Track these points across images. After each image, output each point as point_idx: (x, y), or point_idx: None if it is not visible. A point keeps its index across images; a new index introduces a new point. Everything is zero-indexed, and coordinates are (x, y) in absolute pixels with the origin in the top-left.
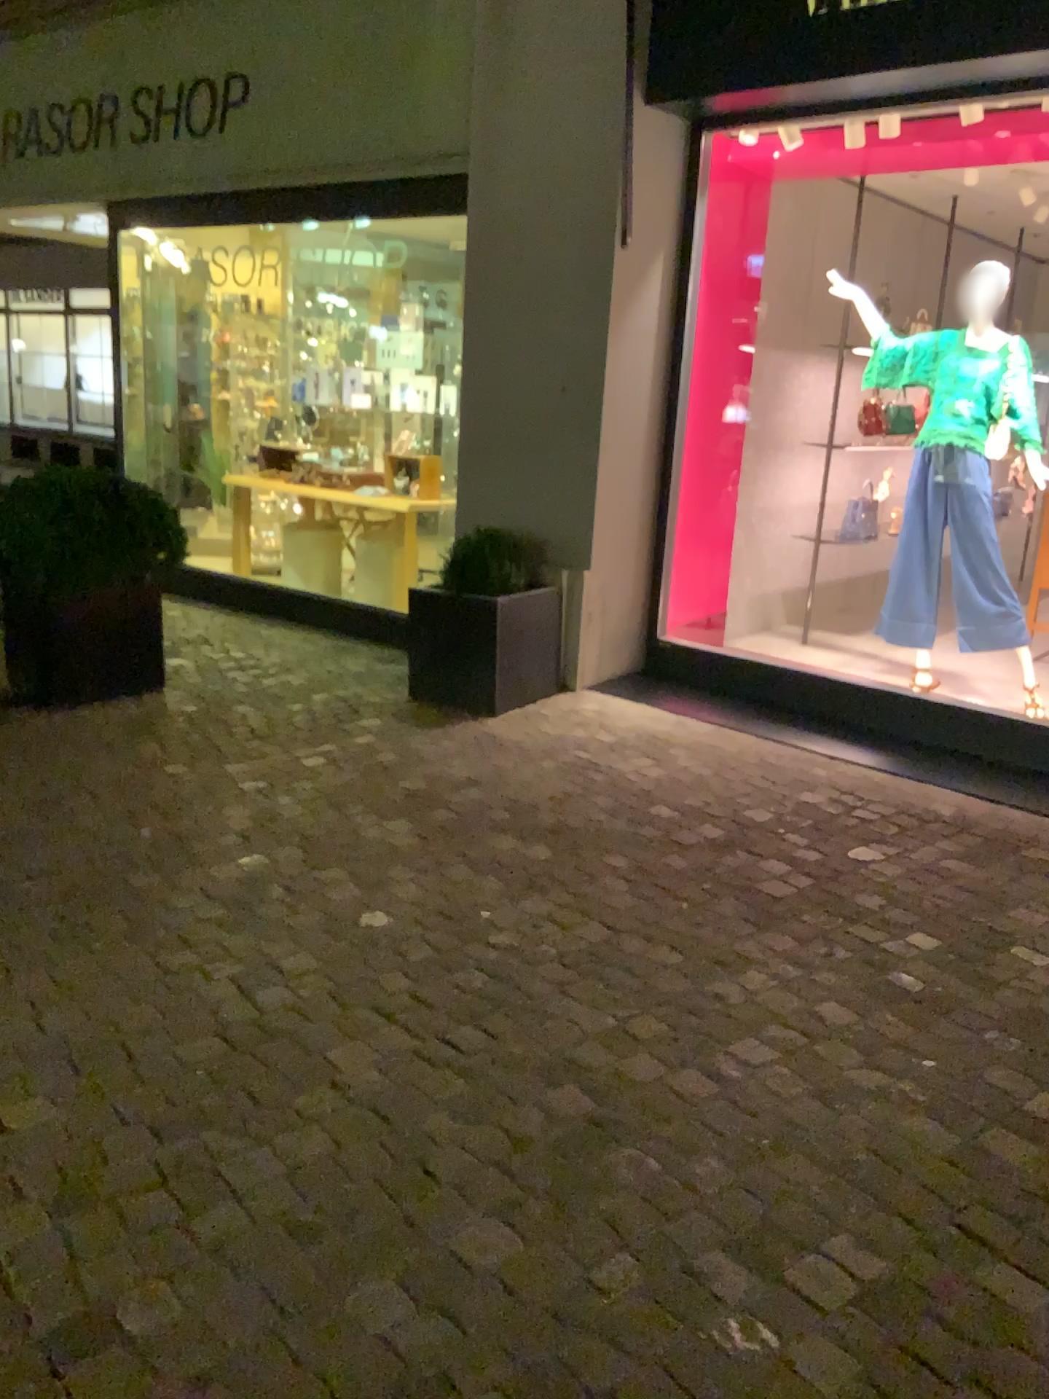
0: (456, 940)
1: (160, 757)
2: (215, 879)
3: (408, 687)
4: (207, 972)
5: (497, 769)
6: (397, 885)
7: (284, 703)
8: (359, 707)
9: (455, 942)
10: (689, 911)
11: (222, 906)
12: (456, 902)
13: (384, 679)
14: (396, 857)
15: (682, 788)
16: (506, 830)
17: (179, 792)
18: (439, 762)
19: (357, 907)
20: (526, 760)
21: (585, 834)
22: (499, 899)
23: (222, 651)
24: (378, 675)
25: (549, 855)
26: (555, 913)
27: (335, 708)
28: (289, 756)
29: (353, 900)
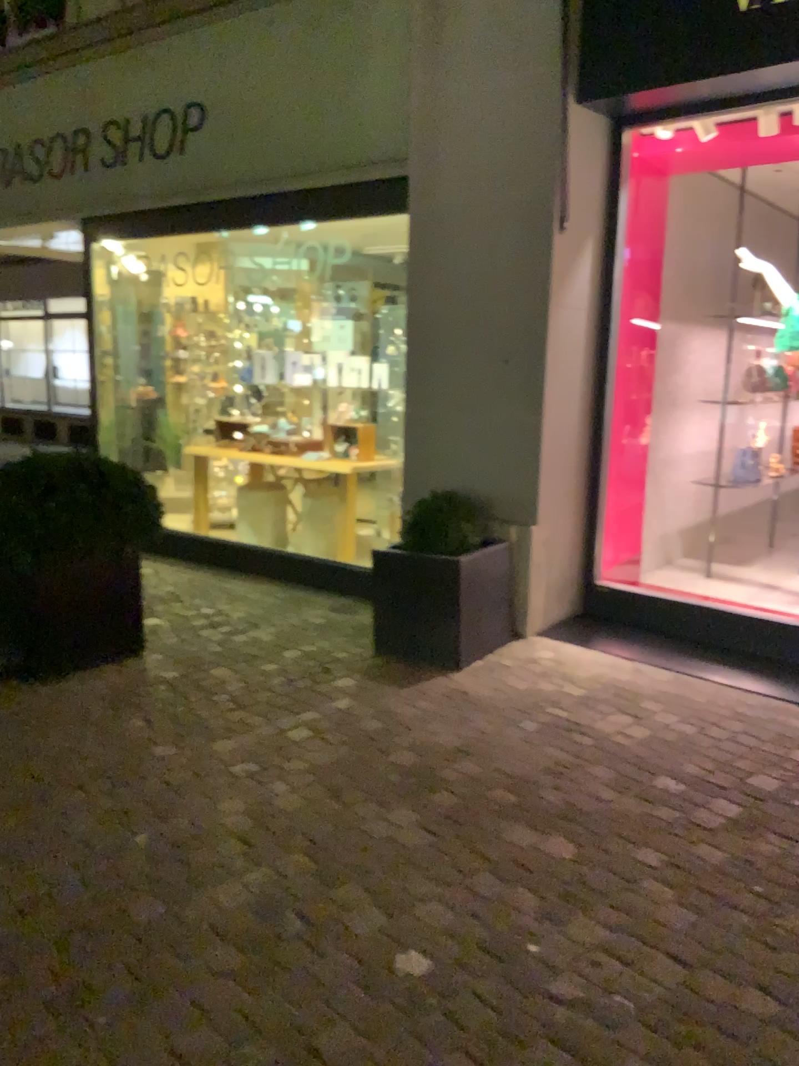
0: (515, 991)
1: (148, 737)
2: (225, 908)
3: (371, 641)
4: (235, 1064)
5: (483, 734)
6: (424, 902)
7: (260, 665)
8: (331, 667)
9: (514, 994)
10: (754, 926)
11: (238, 948)
12: (497, 929)
13: (346, 633)
14: (413, 861)
15: (672, 750)
16: (516, 815)
17: (172, 784)
18: (423, 729)
19: (389, 940)
20: (508, 723)
21: (599, 817)
22: (541, 919)
23: (193, 611)
24: (340, 629)
25: (573, 849)
26: (612, 940)
27: (309, 669)
28: (276, 730)
29: (381, 930)
